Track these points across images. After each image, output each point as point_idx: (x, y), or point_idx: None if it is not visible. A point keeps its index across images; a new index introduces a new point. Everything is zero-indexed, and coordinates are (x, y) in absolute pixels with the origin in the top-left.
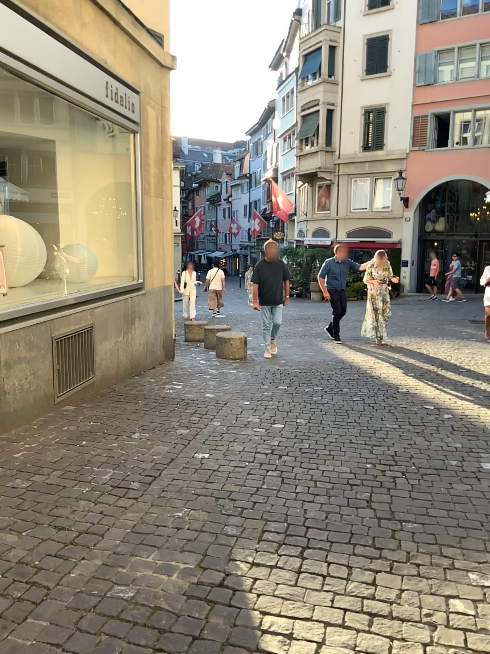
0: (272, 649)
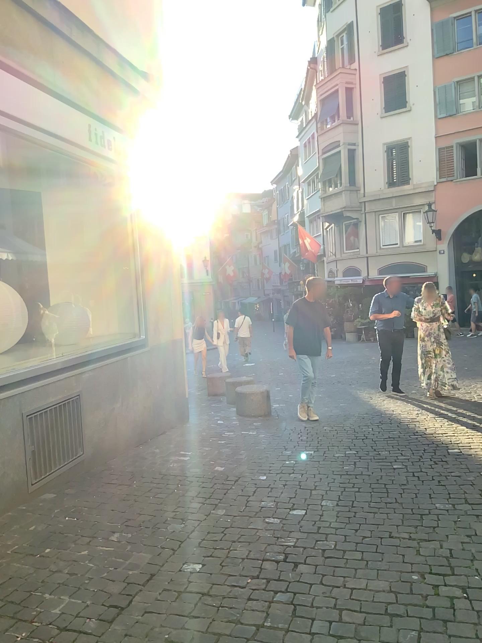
0: None
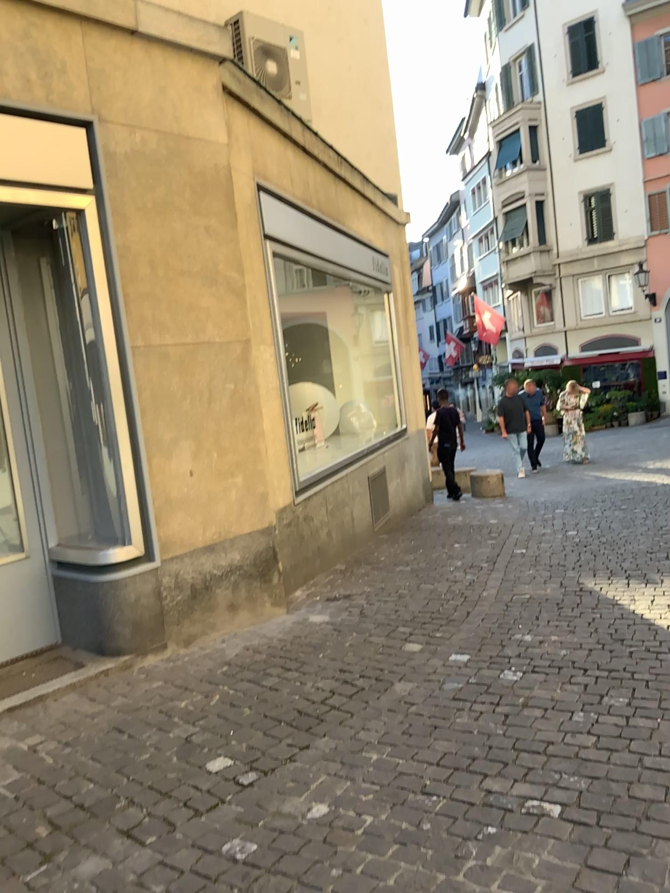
0: (625, 599)
